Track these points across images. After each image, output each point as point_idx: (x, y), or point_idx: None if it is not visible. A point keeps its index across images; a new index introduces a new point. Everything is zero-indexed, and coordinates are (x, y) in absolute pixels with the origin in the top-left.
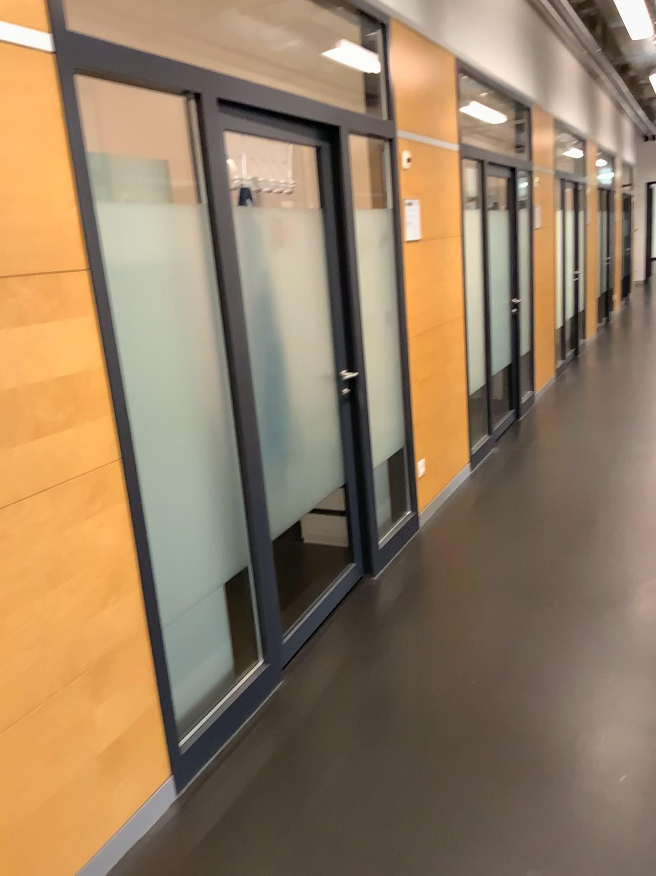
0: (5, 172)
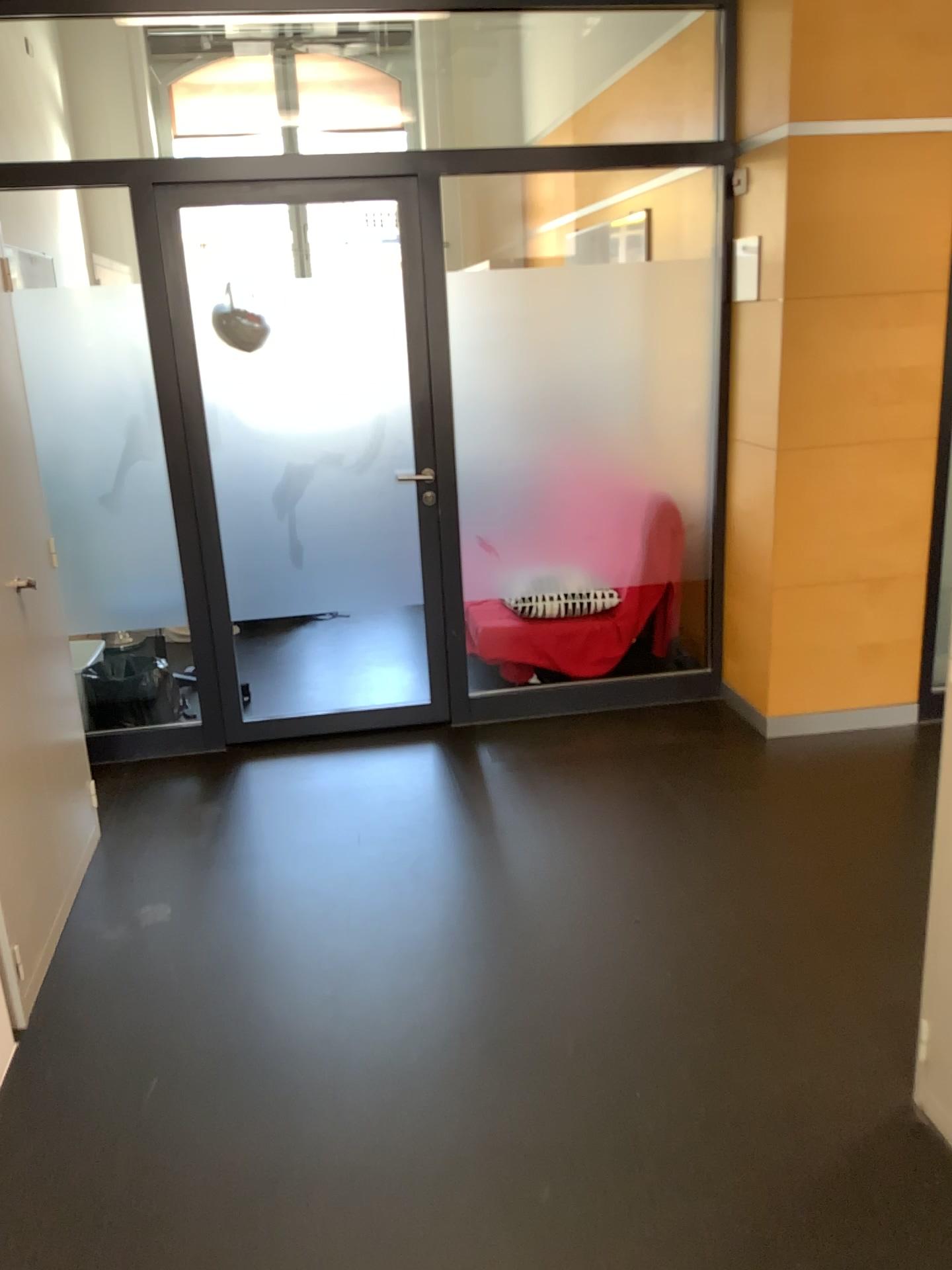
0: (894, 224)
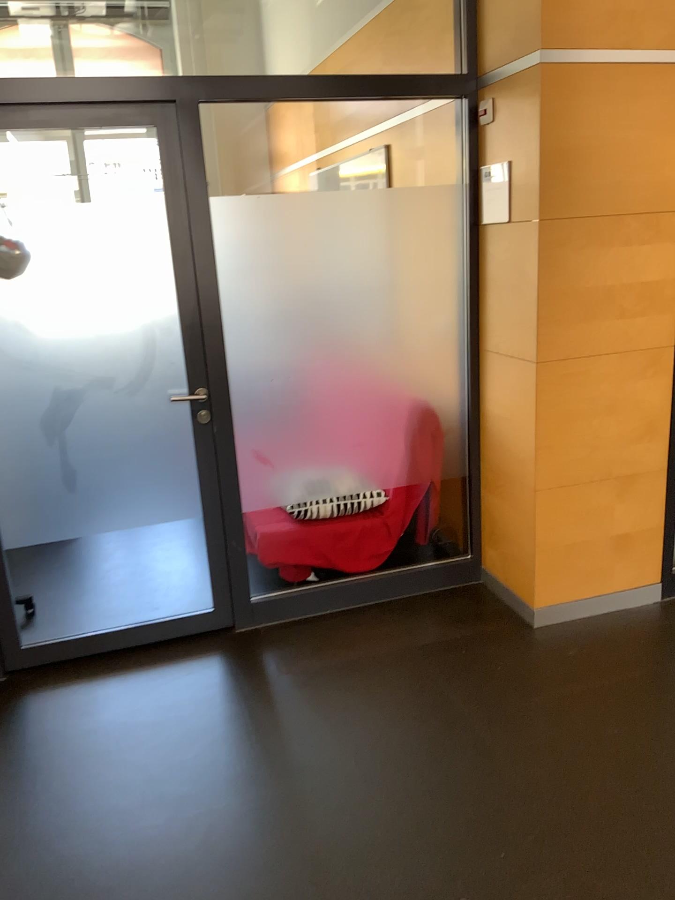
0: (638, 148)
